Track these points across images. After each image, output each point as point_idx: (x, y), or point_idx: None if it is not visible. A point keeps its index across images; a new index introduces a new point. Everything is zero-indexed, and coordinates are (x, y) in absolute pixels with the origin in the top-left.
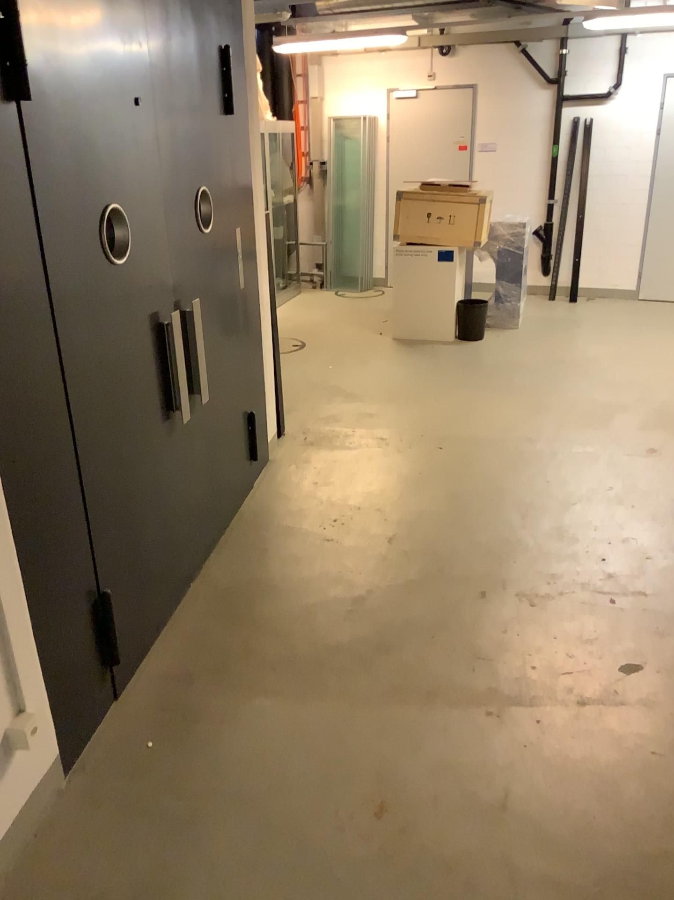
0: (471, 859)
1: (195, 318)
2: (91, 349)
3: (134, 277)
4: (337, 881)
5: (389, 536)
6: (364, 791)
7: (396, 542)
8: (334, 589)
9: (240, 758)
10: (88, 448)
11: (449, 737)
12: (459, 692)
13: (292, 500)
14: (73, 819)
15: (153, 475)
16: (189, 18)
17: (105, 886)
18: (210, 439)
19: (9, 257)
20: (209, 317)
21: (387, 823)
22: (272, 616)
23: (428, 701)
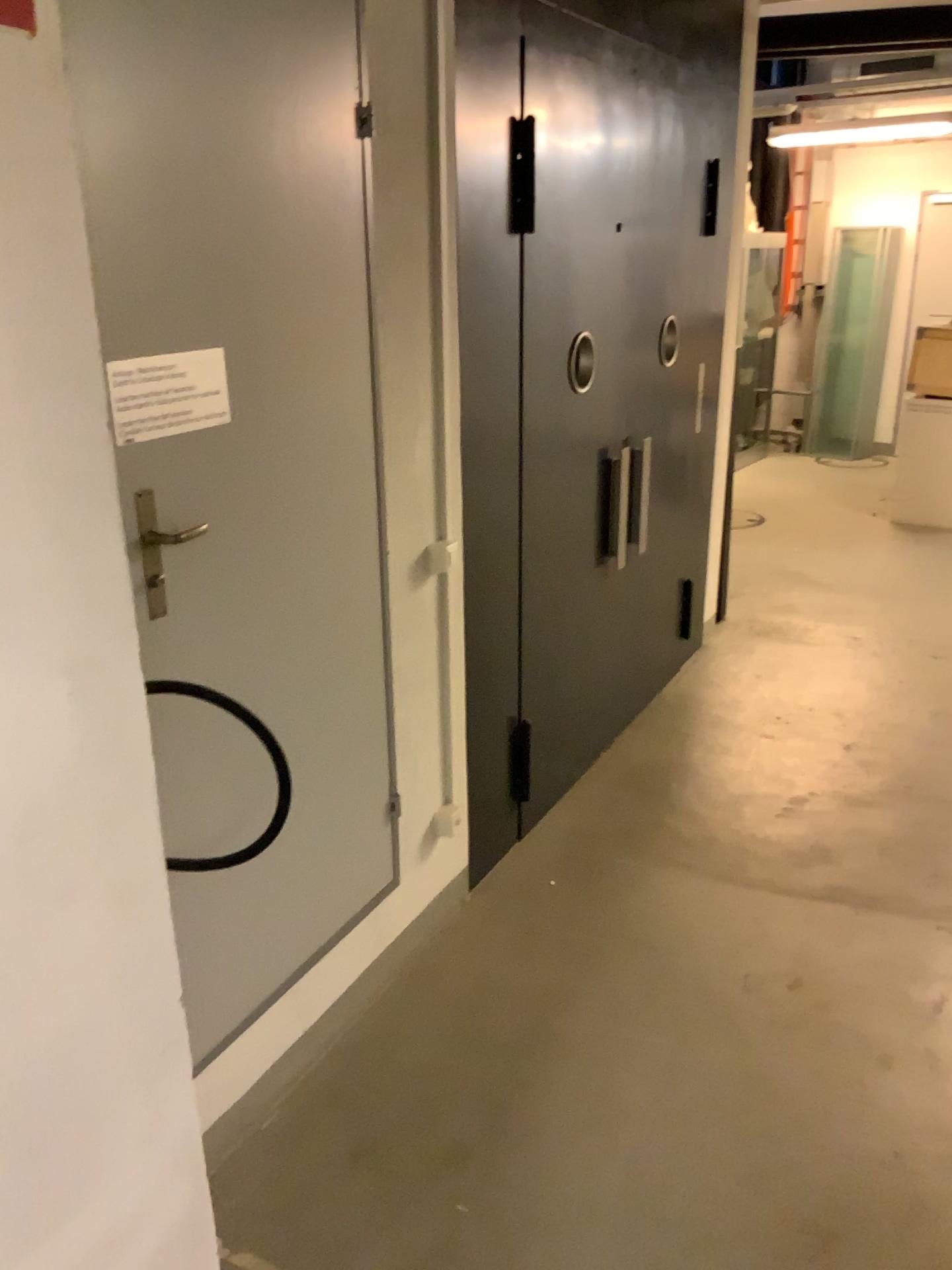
0: (888, 1039)
1: (646, 458)
2: (547, 473)
3: (594, 406)
4: (737, 1024)
5: (844, 741)
6: (776, 963)
7: (852, 748)
8: (768, 784)
9: (645, 911)
10: (533, 571)
11: (883, 938)
12: (904, 901)
13: (728, 688)
14: (478, 924)
15: (583, 618)
16: (680, 137)
17: (508, 979)
18: (643, 598)
19: (497, 376)
20: (658, 461)
21: (798, 992)
22: (692, 796)
23: (864, 902)
